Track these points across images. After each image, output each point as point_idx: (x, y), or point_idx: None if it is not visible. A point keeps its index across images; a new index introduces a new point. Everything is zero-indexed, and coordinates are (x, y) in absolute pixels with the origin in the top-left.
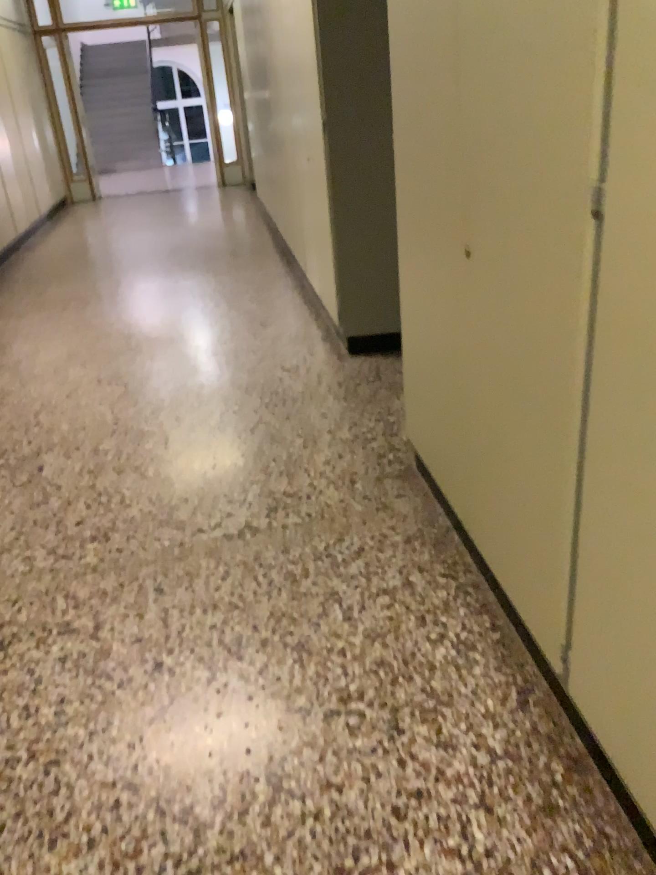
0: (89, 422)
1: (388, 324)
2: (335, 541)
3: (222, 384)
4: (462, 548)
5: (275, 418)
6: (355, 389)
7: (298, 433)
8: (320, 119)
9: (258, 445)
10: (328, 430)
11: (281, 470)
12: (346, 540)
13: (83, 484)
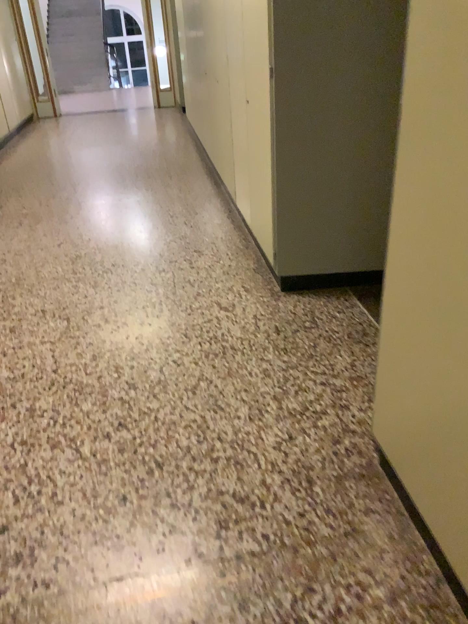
0: (27, 367)
1: (321, 267)
2: (301, 592)
3: (161, 325)
4: (461, 621)
5: (216, 376)
6: (292, 339)
7: (240, 399)
8: (267, 66)
9: (200, 415)
10: (273, 399)
11: (227, 456)
12: (315, 592)
13: (14, 461)
